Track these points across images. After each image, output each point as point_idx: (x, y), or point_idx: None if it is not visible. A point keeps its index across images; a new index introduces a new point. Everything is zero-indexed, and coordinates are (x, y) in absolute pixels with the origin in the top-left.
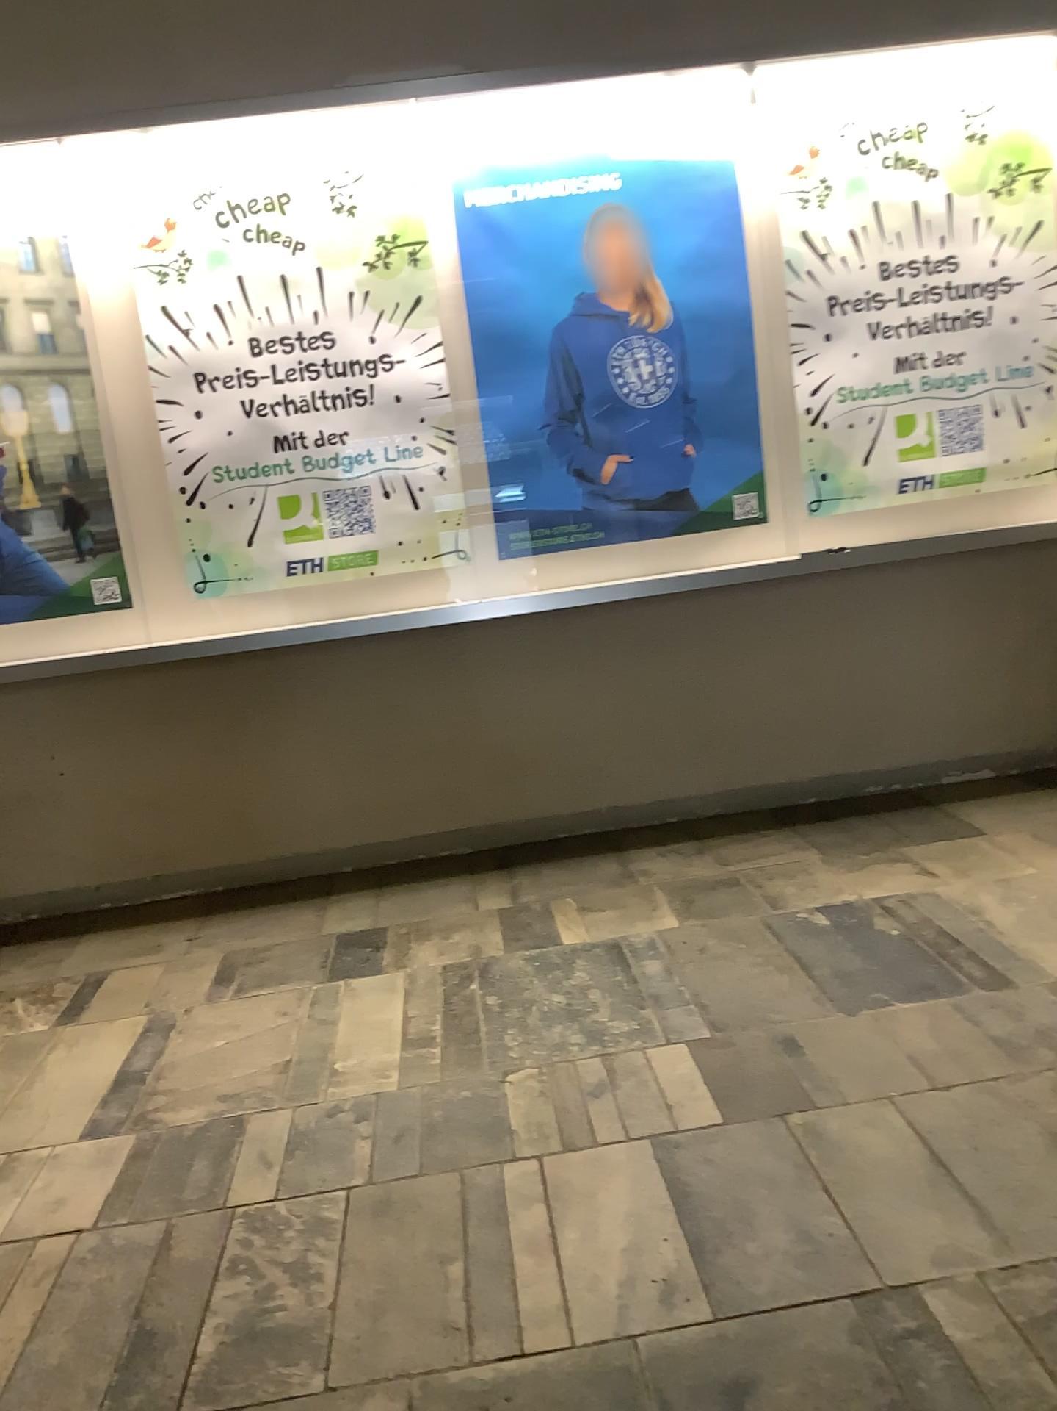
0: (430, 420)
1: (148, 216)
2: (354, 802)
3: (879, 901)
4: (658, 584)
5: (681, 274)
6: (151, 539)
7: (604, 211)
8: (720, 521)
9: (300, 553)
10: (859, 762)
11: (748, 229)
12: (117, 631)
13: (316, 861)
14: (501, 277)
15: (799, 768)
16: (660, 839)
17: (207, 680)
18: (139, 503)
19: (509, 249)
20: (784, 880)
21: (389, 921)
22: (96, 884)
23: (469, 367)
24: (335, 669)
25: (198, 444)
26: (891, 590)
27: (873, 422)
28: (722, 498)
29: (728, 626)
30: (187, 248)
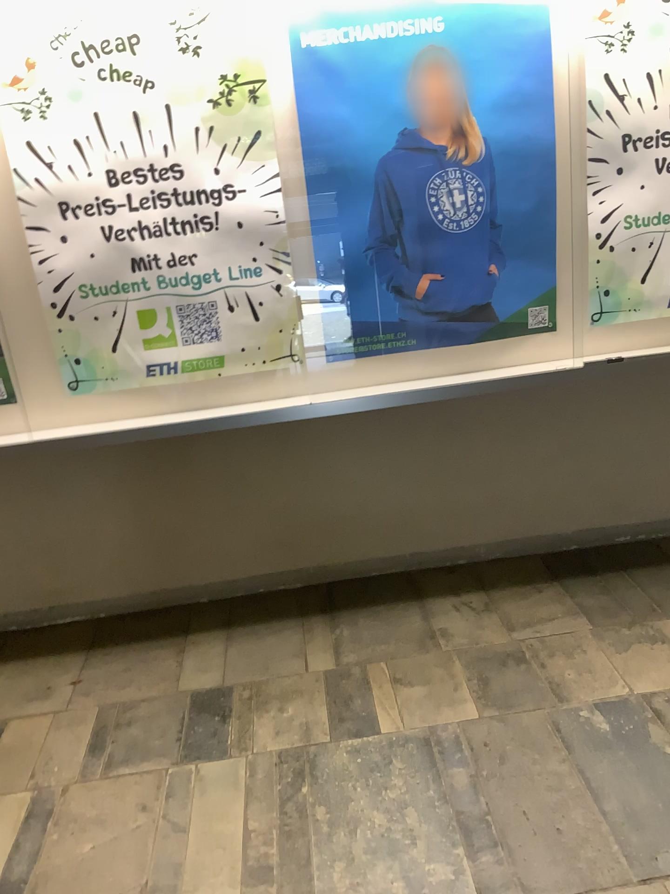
0: (269, 243)
1: (7, 53)
2: (208, 551)
3: (650, 705)
4: (461, 386)
5: (494, 113)
6: (30, 347)
7: (428, 52)
8: (515, 332)
9: (157, 359)
10: (612, 520)
11: (558, 71)
12: (5, 424)
13: (179, 596)
14: (333, 114)
15: (564, 523)
16: (452, 586)
17: (84, 459)
18: (17, 316)
19: (340, 88)
20: (562, 659)
21: (234, 678)
22: (4, 614)
23: (303, 196)
24: (191, 450)
25: (65, 266)
26: (650, 385)
27: (652, 247)
28: (517, 312)
29: (515, 413)
30: (46, 84)
